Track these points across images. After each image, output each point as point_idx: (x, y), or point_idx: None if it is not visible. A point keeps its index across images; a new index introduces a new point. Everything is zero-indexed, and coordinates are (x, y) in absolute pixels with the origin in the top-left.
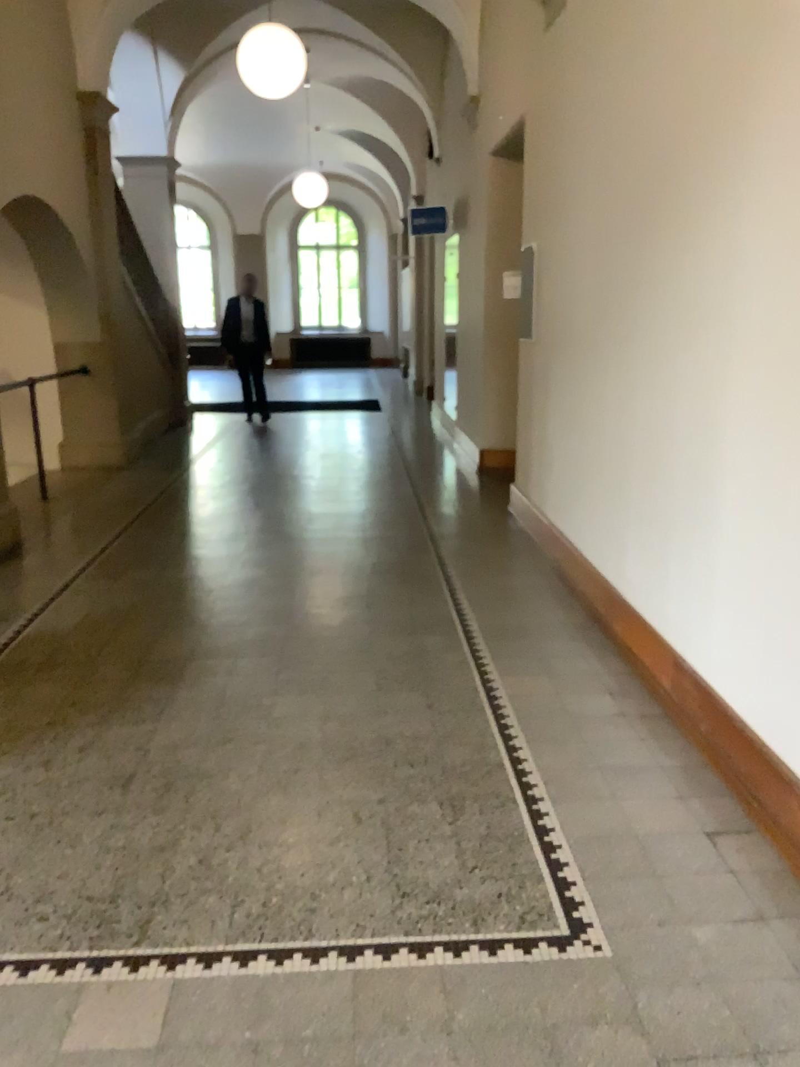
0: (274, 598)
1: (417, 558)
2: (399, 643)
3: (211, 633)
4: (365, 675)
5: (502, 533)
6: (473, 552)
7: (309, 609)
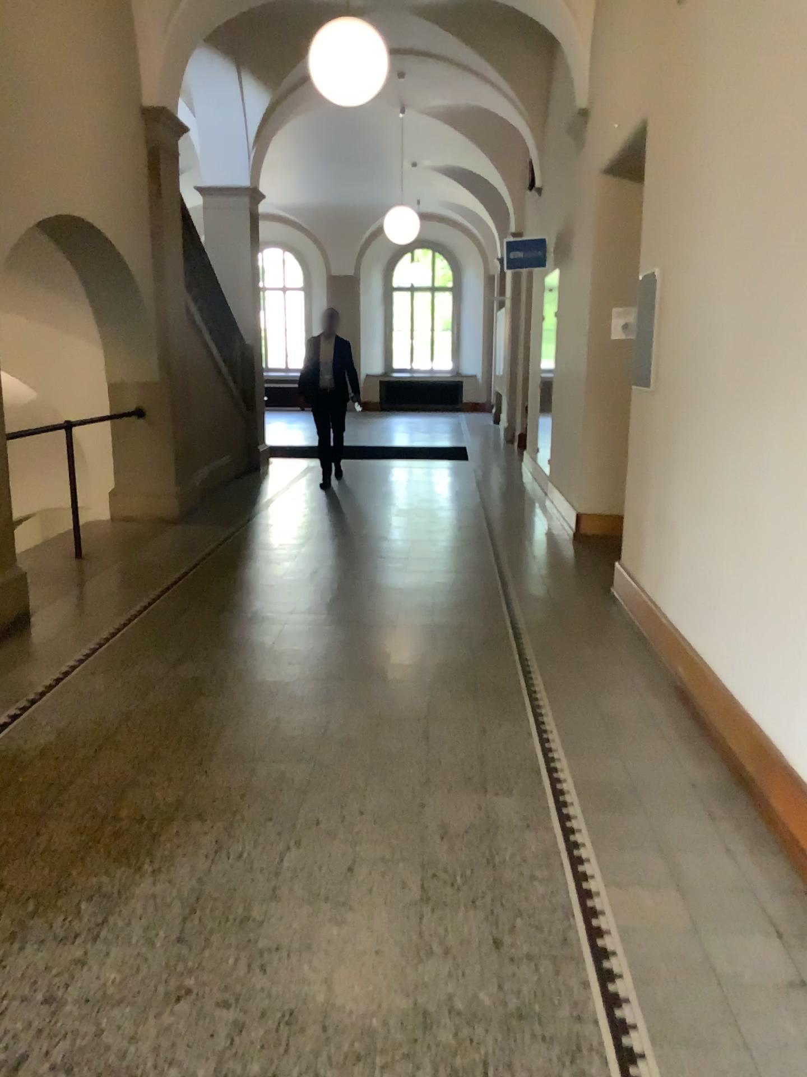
0: (305, 716)
1: (495, 660)
2: (461, 809)
3: (211, 770)
4: (408, 865)
5: (606, 628)
6: (568, 654)
7: (347, 738)
